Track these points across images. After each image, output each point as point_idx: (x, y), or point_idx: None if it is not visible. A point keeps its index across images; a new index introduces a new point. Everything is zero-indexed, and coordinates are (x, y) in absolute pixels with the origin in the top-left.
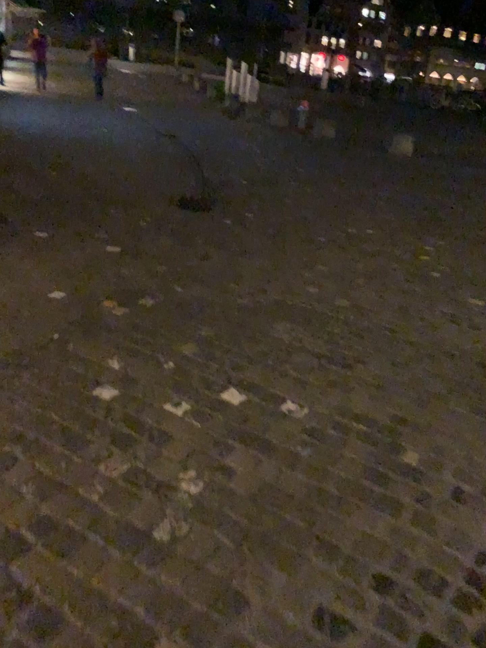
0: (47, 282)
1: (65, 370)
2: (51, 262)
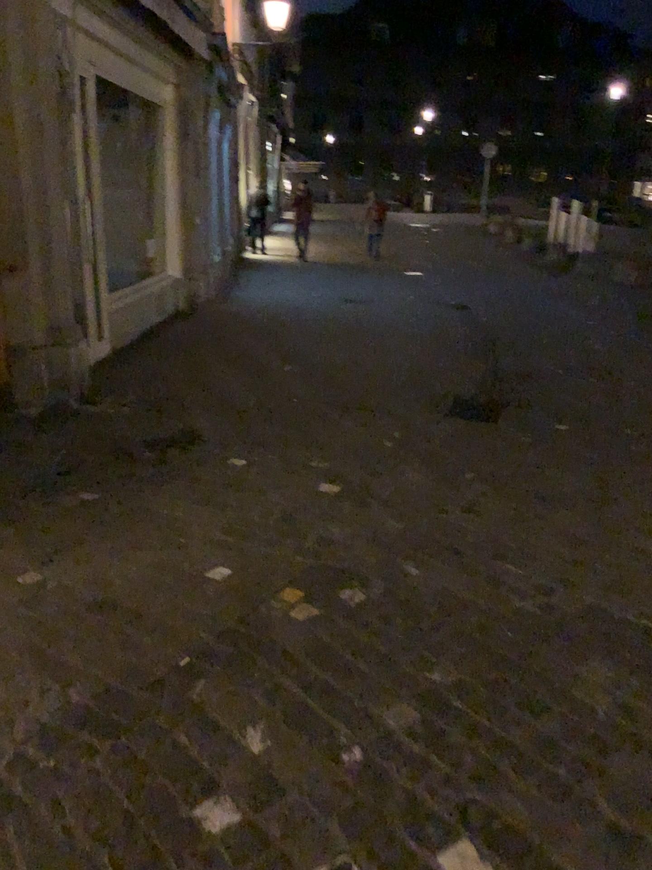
0: (212, 548)
1: (166, 744)
2: (232, 509)
